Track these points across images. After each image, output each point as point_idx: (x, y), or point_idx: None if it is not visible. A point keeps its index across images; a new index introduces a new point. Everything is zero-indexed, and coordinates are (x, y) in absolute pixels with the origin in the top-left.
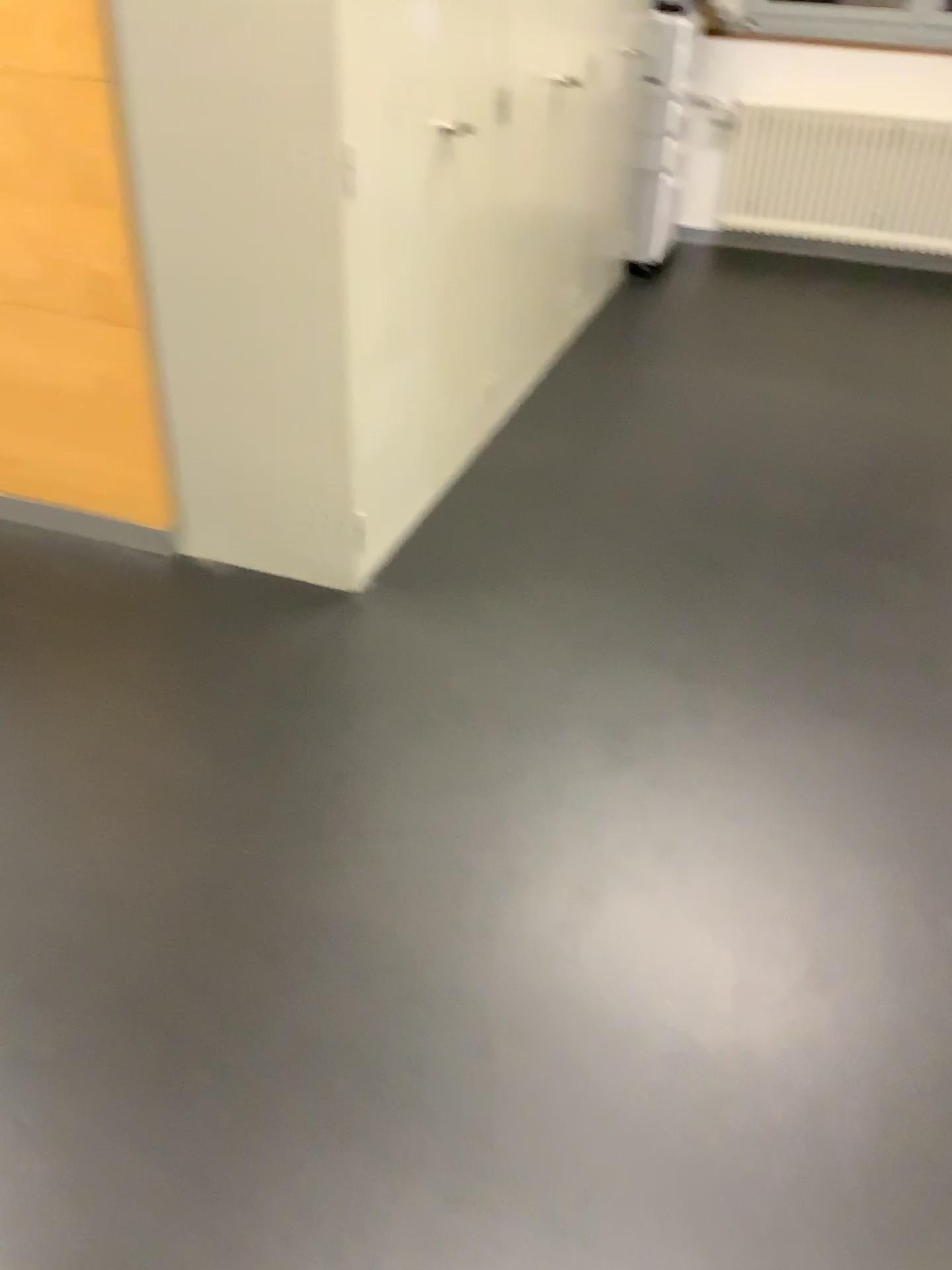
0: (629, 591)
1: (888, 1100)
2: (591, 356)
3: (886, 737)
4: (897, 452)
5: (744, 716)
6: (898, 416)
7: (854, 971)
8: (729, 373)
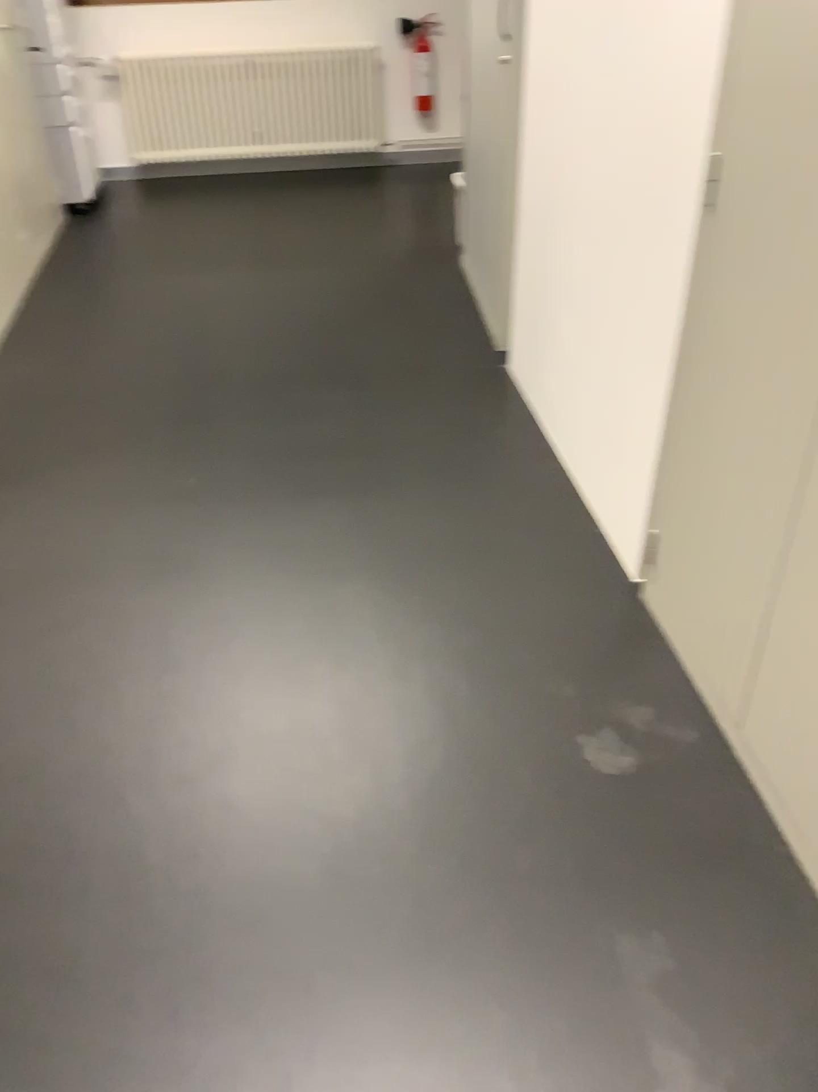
0: (134, 455)
1: (393, 717)
2: (55, 286)
3: (346, 499)
4: (314, 306)
5: (244, 516)
6: (310, 280)
7: (356, 650)
8: (174, 275)
